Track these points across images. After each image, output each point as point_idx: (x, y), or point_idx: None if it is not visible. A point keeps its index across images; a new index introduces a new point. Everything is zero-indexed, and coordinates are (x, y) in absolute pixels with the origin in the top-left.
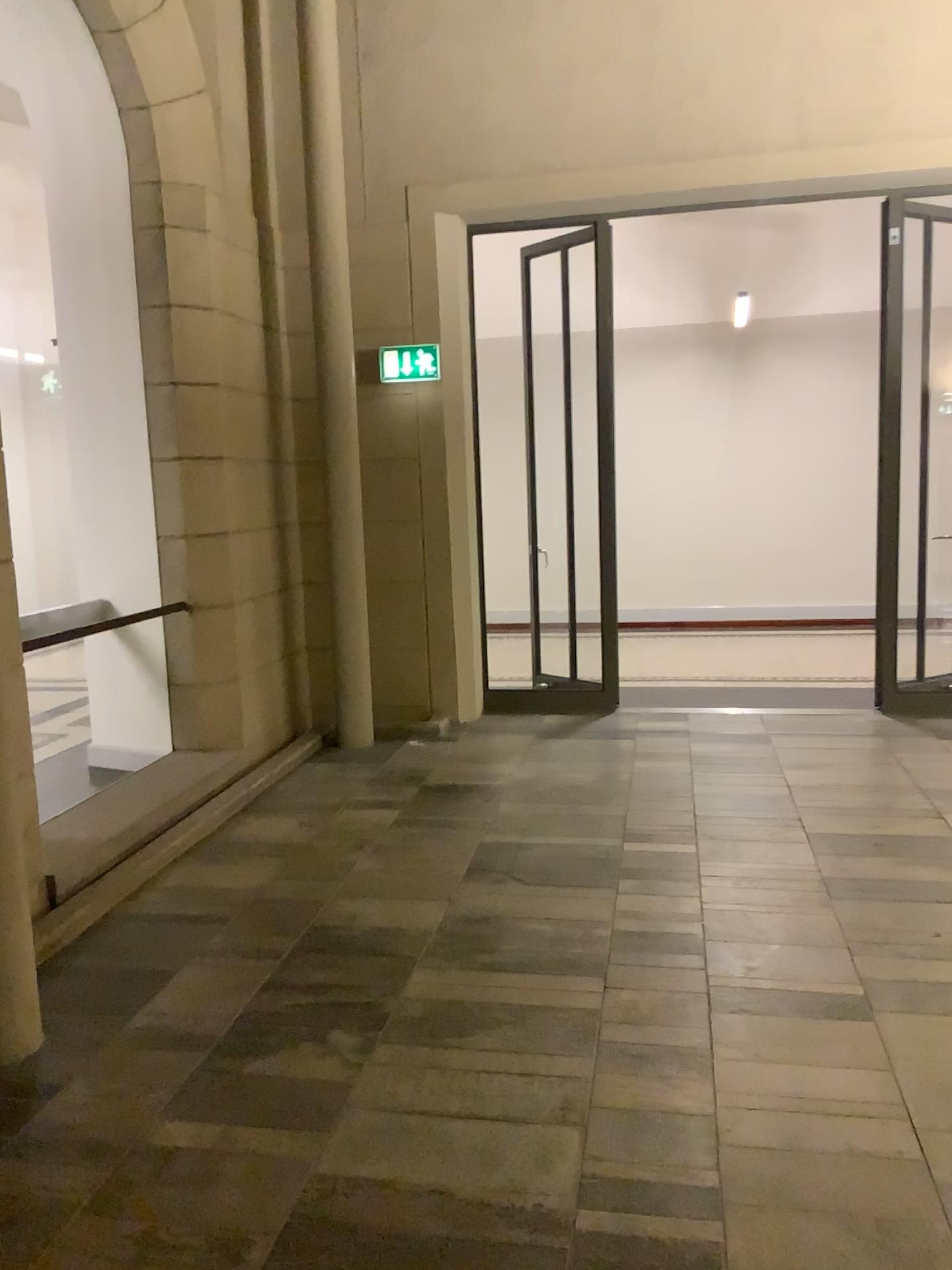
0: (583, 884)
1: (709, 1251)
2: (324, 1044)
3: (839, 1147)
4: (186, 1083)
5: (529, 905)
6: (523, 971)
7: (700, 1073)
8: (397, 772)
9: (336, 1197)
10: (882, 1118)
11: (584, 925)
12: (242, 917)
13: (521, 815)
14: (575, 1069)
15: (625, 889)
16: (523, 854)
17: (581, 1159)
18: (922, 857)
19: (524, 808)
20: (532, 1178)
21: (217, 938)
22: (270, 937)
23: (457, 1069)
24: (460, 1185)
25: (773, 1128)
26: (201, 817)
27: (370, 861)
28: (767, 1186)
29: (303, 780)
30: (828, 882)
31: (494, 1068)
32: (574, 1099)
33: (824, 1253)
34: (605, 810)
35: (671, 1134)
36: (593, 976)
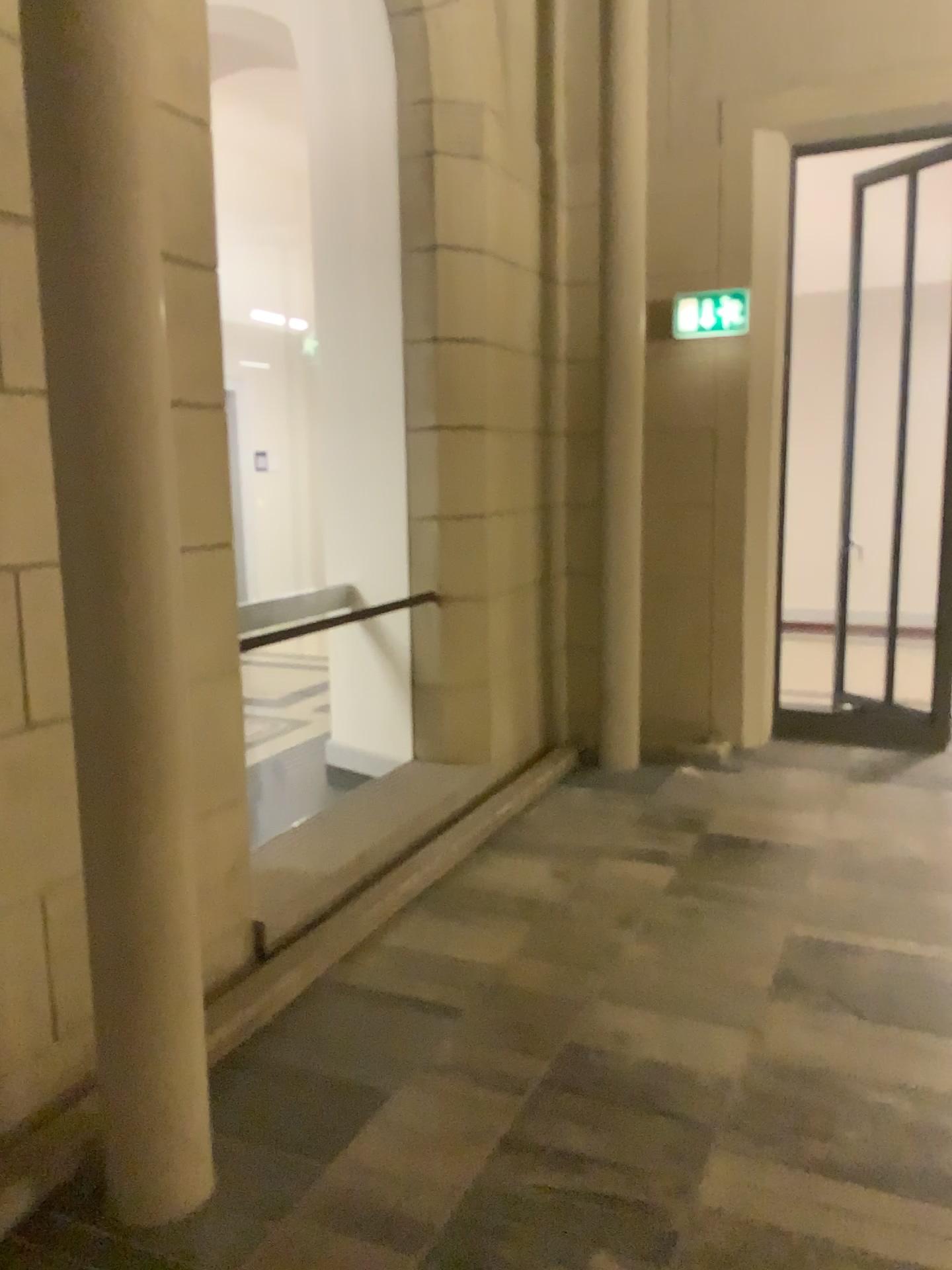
0: (948, 1033)
1: None
2: None
3: None
4: None
5: (872, 1061)
6: (879, 1194)
7: None
8: (671, 811)
9: None
10: None
11: None
12: (476, 1017)
13: (839, 898)
14: None
15: None
16: (850, 966)
17: None
18: None
19: (843, 888)
20: None
21: (442, 1051)
22: (509, 1059)
23: None
24: None
25: None
26: (437, 852)
27: (641, 947)
28: None
29: (558, 811)
30: None
31: None
32: None
33: None
34: None
35: None
36: None
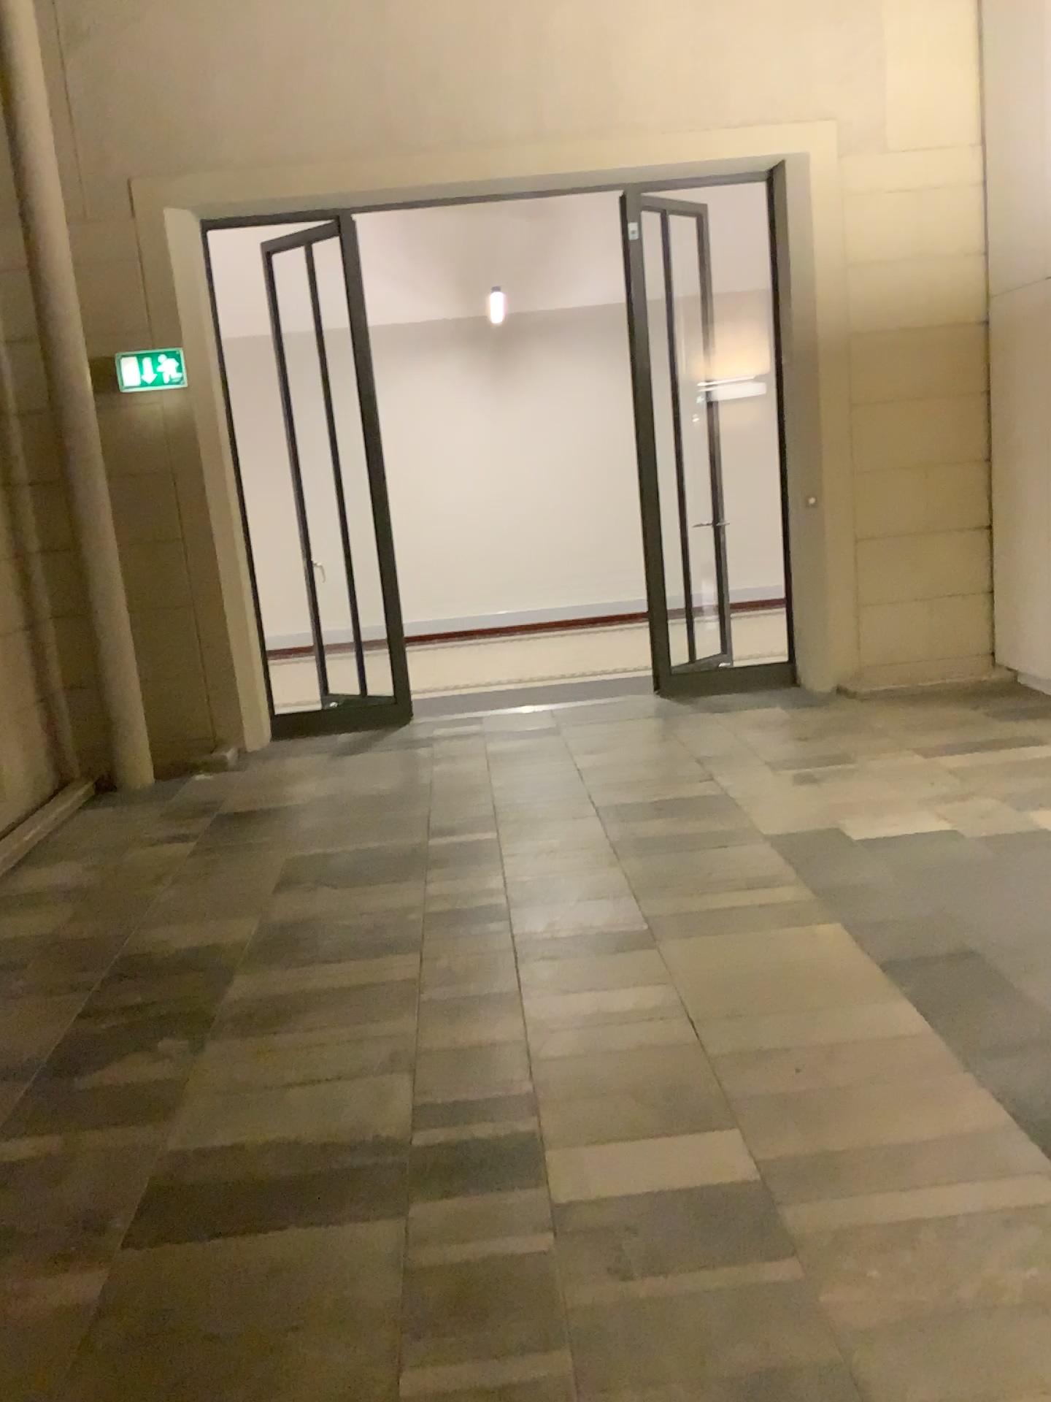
0: (391, 879)
1: (527, 1137)
2: (154, 1050)
3: (631, 1044)
4: (16, 1105)
5: (341, 905)
6: (342, 959)
7: (511, 1011)
8: (186, 806)
9: (189, 1164)
10: (666, 1017)
11: (395, 913)
12: (43, 958)
13: (322, 827)
14: (399, 1028)
15: (432, 878)
16: (328, 862)
17: (412, 1093)
18: (698, 814)
19: (325, 821)
20: (370, 1115)
21: (20, 980)
22: (77, 971)
23: (289, 1047)
24: (304, 1133)
25: (576, 1041)
26: None
27: (171, 890)
28: (573, 1083)
29: (83, 826)
30: (616, 845)
31: (323, 1040)
32: (401, 1050)
33: (621, 1119)
34: (406, 812)
35: (489, 1061)
36: (408, 953)
